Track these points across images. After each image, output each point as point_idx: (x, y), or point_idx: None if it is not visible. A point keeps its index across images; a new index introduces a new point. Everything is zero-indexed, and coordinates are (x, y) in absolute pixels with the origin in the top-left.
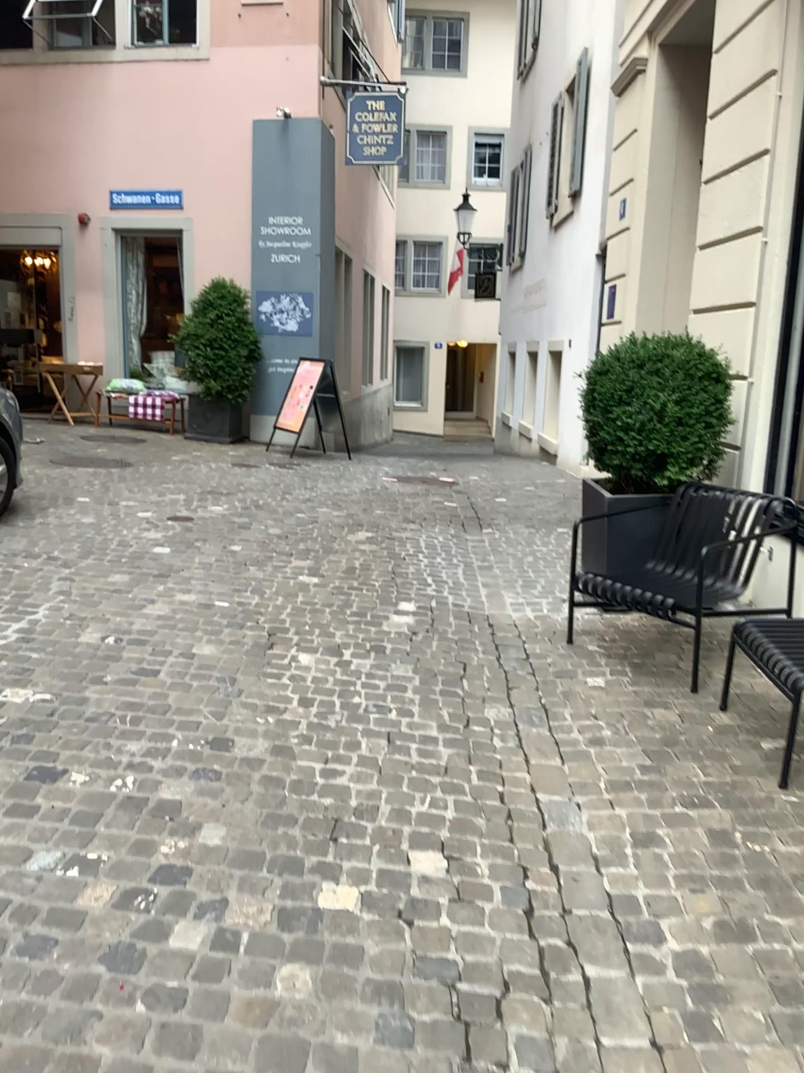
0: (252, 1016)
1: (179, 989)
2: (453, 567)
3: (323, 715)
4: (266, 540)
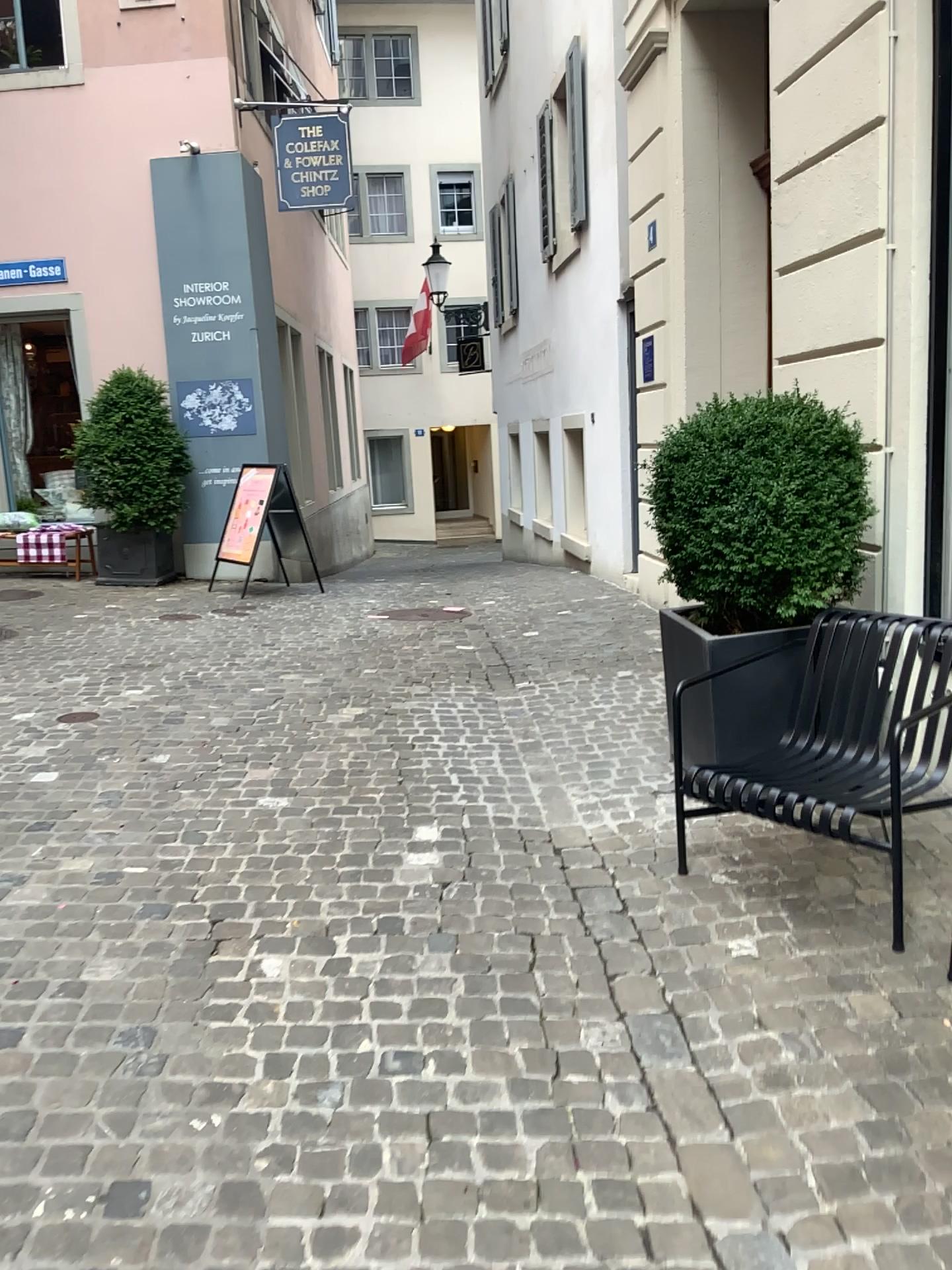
0: None
1: None
2: (484, 754)
3: (310, 1090)
4: (207, 740)
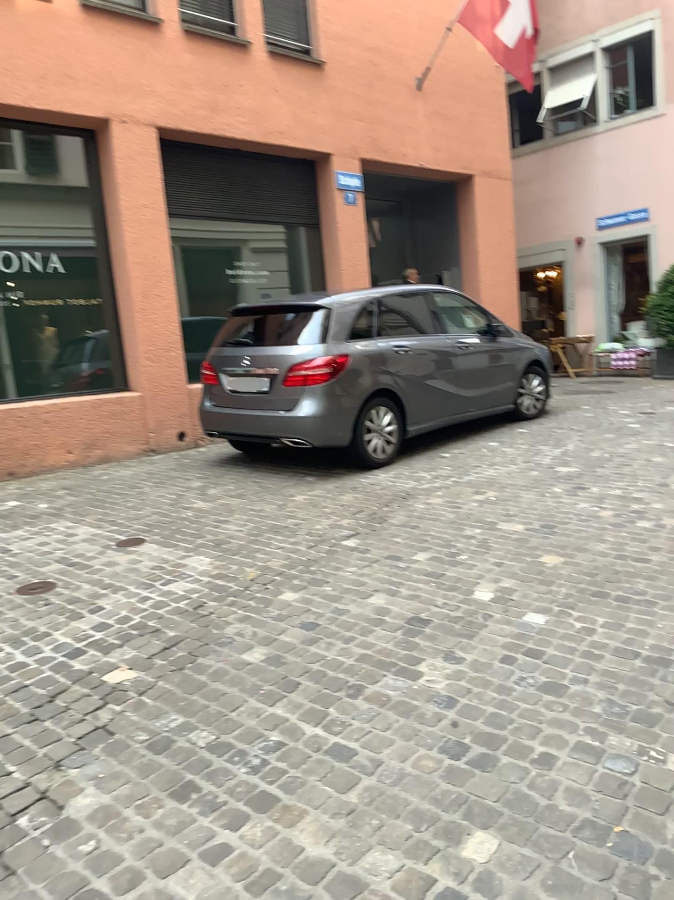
0: (668, 538)
1: (639, 530)
2: None
3: None
4: None
